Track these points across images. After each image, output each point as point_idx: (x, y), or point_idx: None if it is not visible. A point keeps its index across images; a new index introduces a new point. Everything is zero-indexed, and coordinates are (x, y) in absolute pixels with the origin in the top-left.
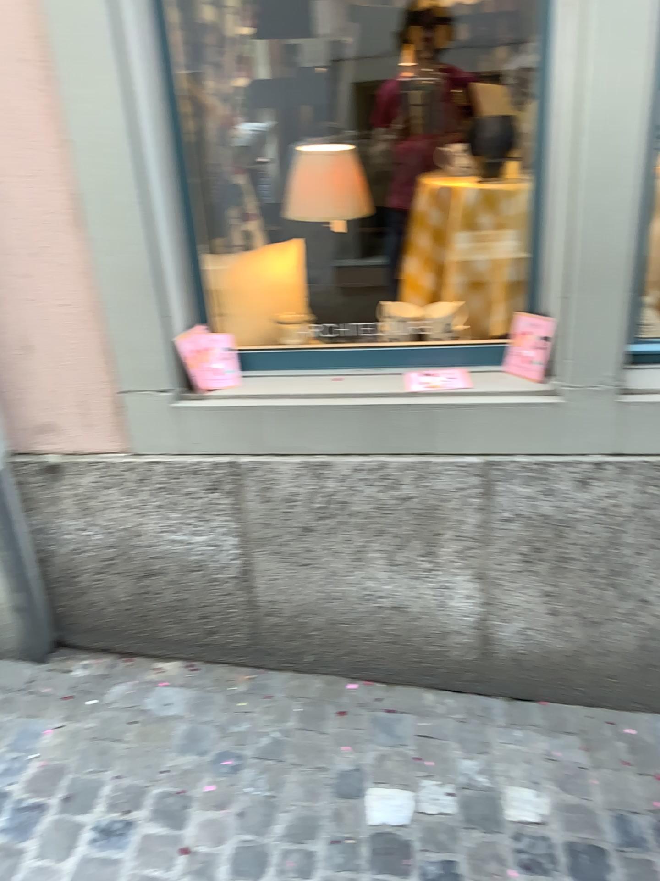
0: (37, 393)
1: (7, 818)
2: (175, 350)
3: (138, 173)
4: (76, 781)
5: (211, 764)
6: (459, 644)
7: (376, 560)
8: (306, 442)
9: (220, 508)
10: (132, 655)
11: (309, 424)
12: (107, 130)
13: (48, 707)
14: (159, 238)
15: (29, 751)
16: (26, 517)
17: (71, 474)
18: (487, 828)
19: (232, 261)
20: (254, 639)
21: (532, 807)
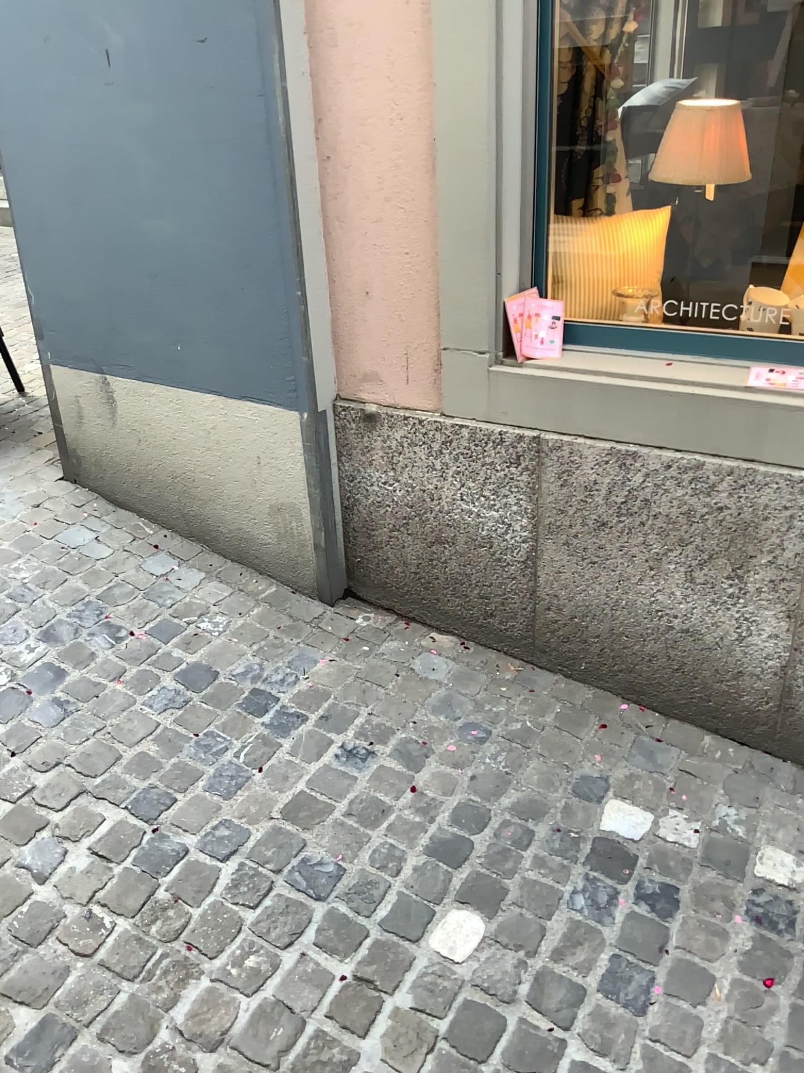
0: (367, 338)
1: (271, 715)
2: (501, 310)
3: (494, 121)
4: (334, 705)
5: (458, 729)
6: (752, 689)
7: (672, 571)
8: (618, 427)
9: (518, 483)
10: (410, 620)
11: (625, 408)
12: (471, 75)
13: (324, 641)
14: (504, 191)
15: (300, 671)
16: (338, 460)
17: (384, 425)
18: (725, 871)
19: (583, 226)
20: (531, 631)
21: (784, 869)
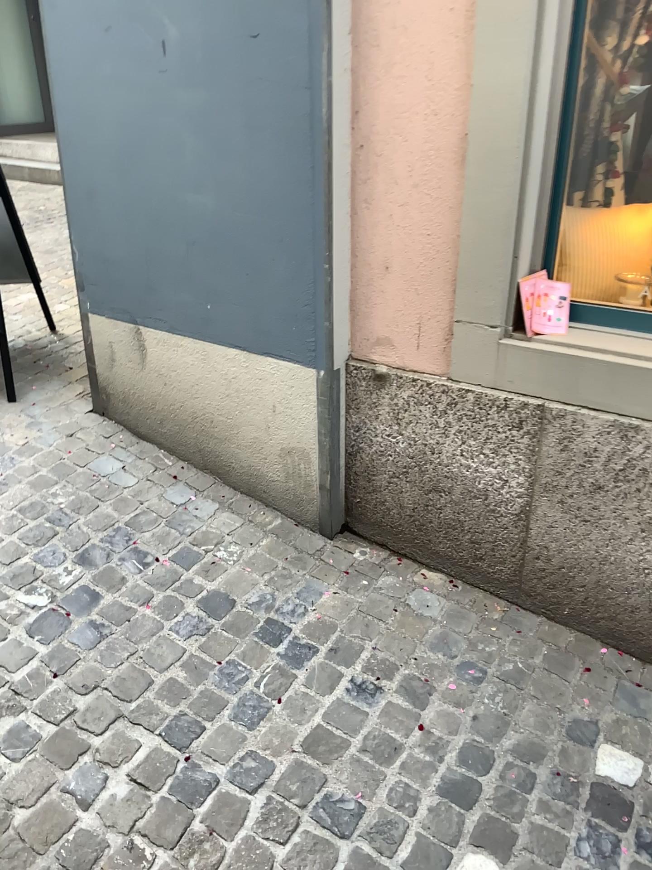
0: (383, 308)
1: (286, 647)
2: (515, 290)
3: (525, 120)
4: (343, 639)
5: (457, 668)
6: None
7: None
8: (621, 402)
9: (517, 445)
10: (403, 557)
11: (629, 386)
12: (508, 78)
13: (328, 574)
14: (527, 184)
15: (310, 603)
16: (347, 413)
17: (393, 385)
18: None
19: (587, 216)
20: (517, 576)
21: None
